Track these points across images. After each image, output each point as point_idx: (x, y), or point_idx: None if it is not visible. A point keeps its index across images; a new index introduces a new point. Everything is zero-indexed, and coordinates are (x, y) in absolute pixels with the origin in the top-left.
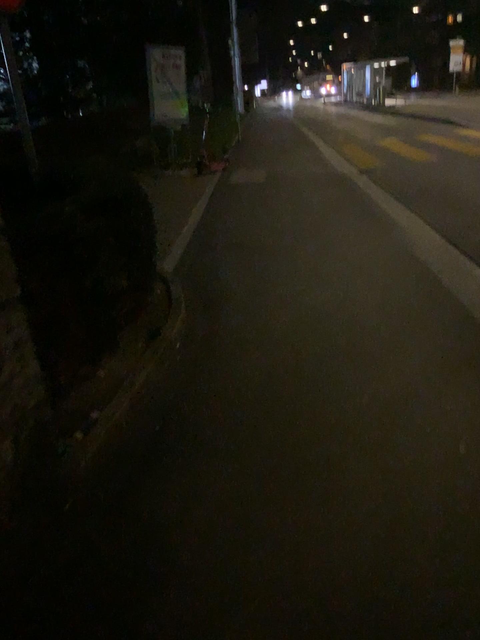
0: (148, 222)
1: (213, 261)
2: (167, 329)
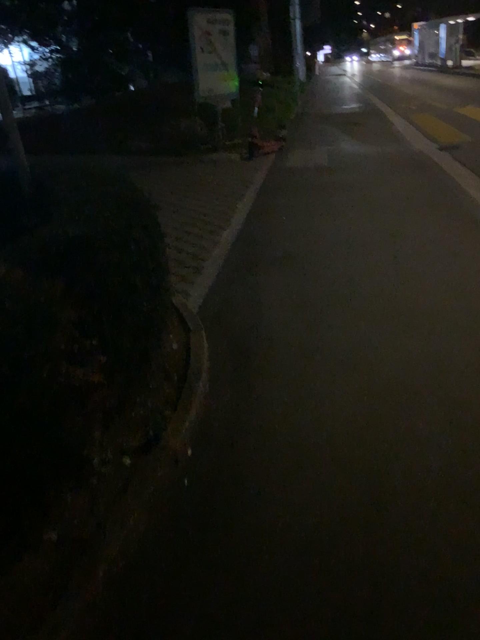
0: (157, 257)
1: (257, 284)
2: (181, 414)
